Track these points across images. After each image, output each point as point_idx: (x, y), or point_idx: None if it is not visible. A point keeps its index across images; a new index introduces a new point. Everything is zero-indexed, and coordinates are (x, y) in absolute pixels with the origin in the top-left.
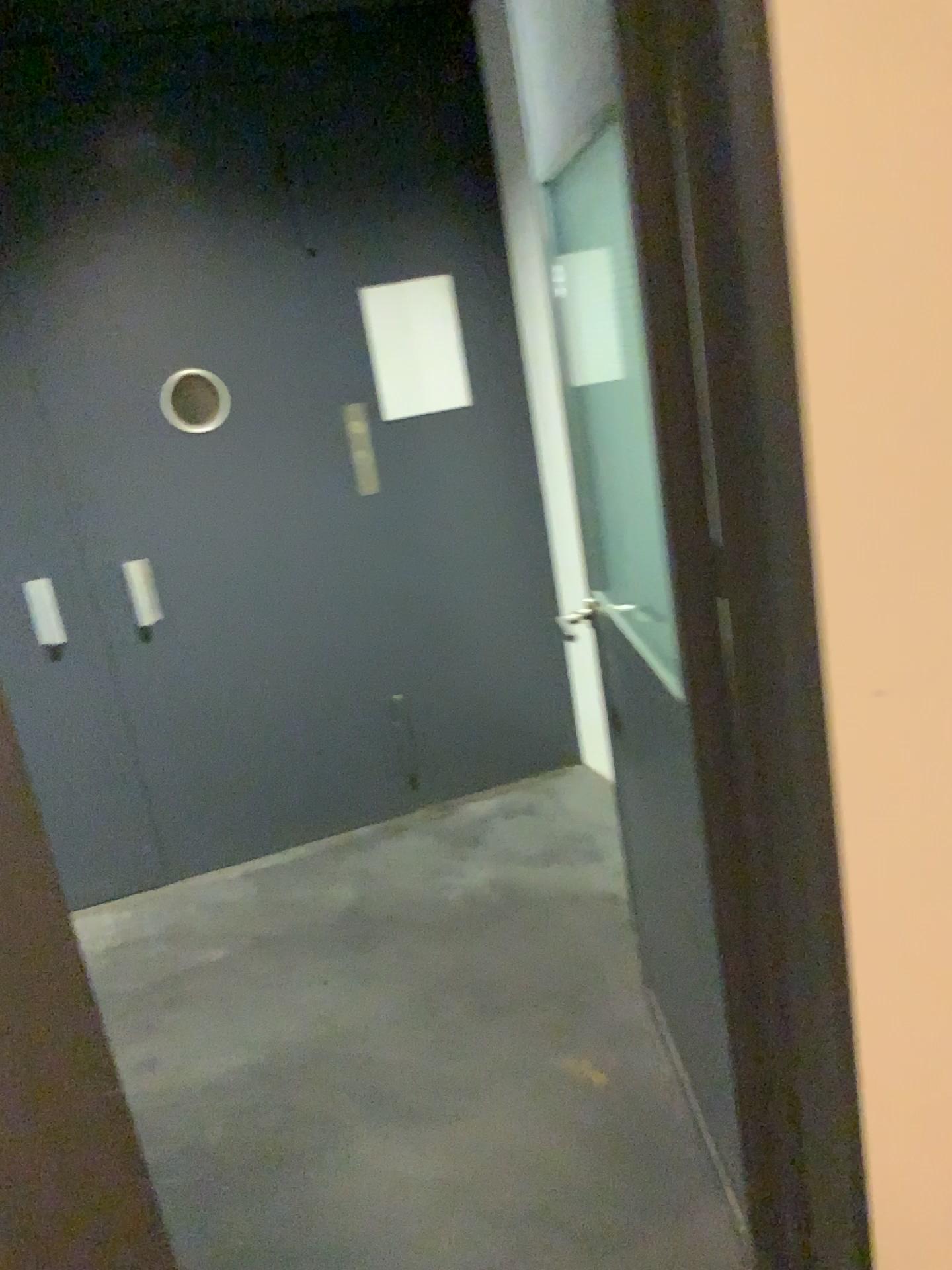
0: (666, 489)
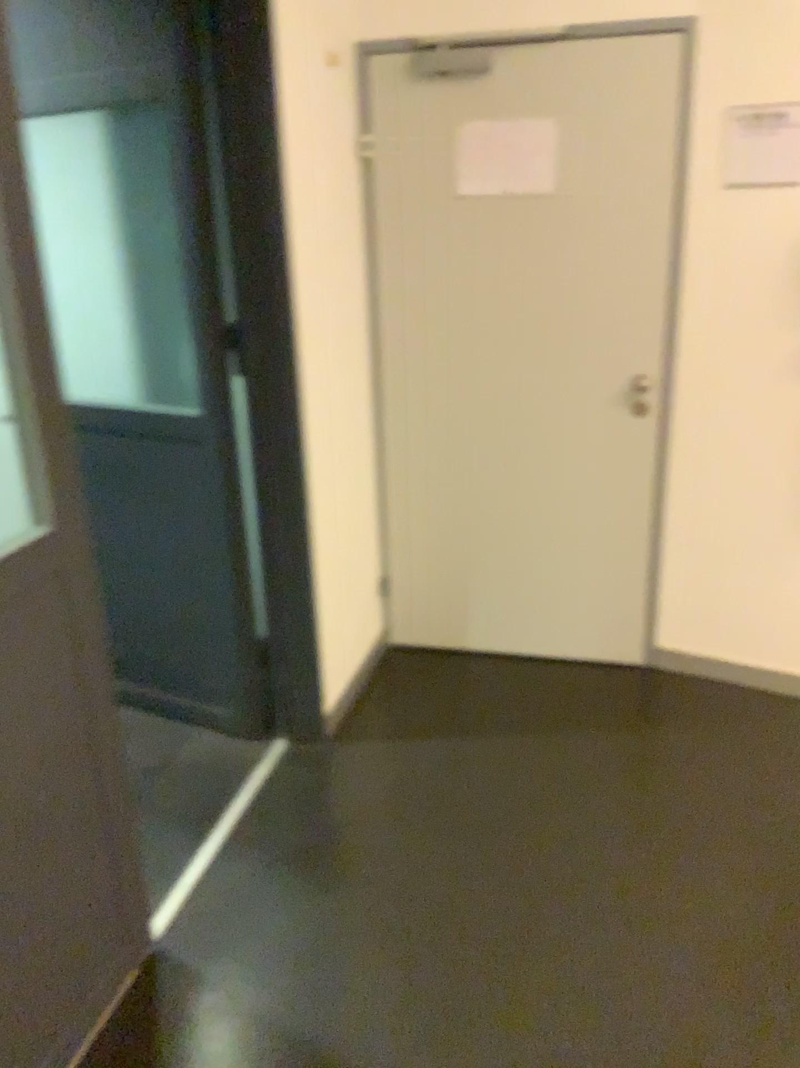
0: (199, 298)
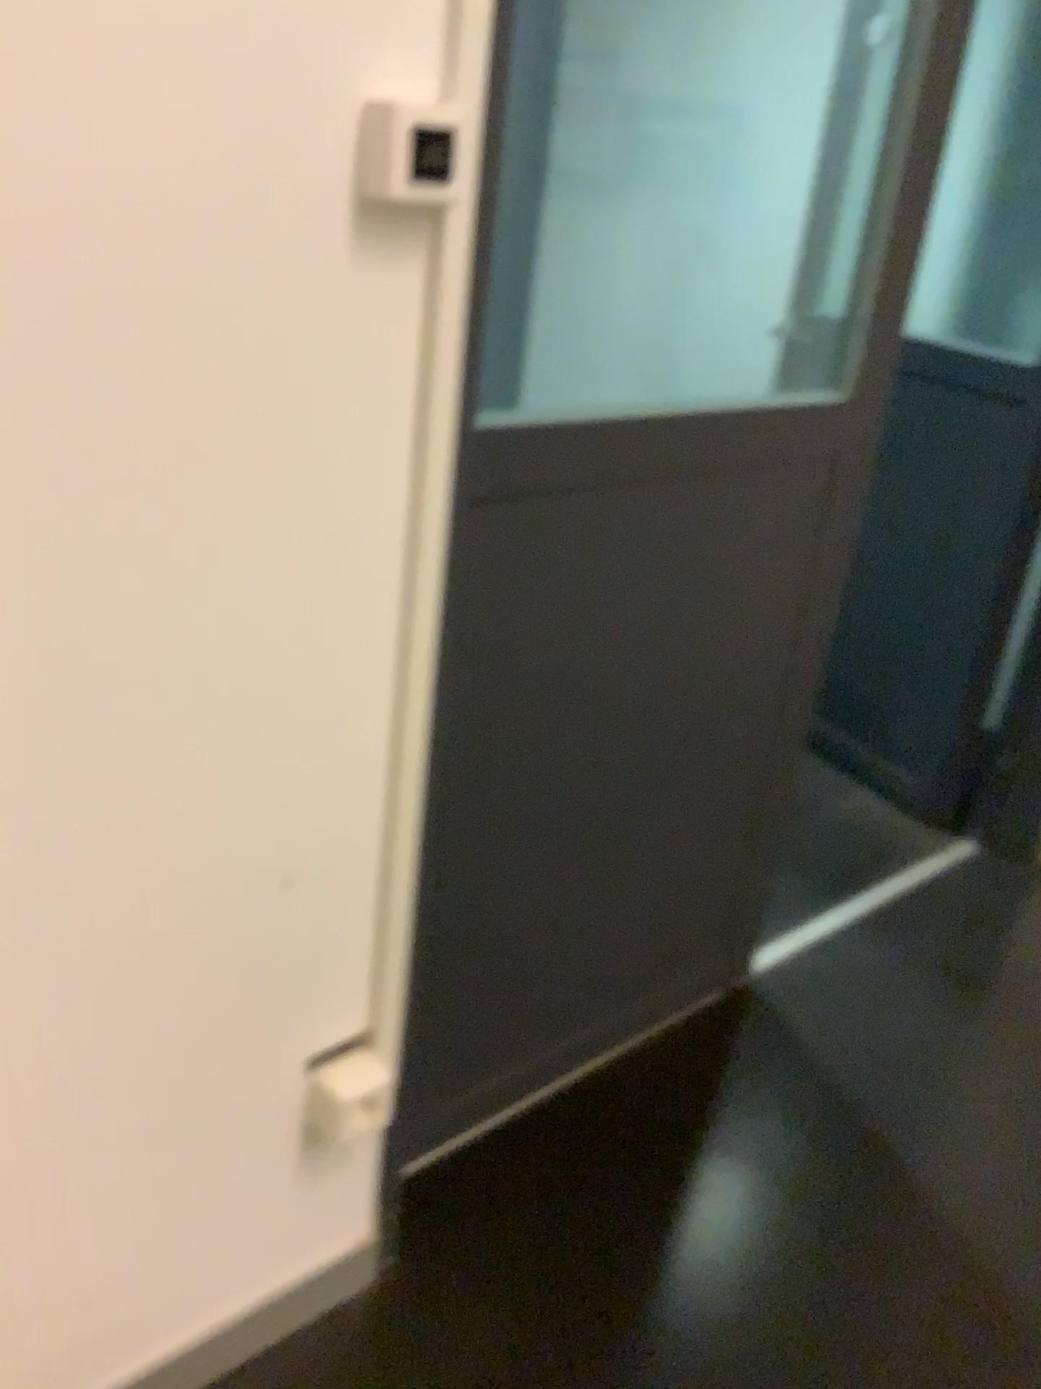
0: None
